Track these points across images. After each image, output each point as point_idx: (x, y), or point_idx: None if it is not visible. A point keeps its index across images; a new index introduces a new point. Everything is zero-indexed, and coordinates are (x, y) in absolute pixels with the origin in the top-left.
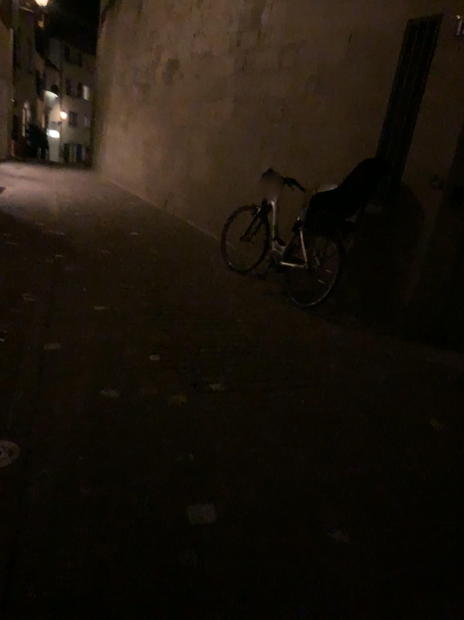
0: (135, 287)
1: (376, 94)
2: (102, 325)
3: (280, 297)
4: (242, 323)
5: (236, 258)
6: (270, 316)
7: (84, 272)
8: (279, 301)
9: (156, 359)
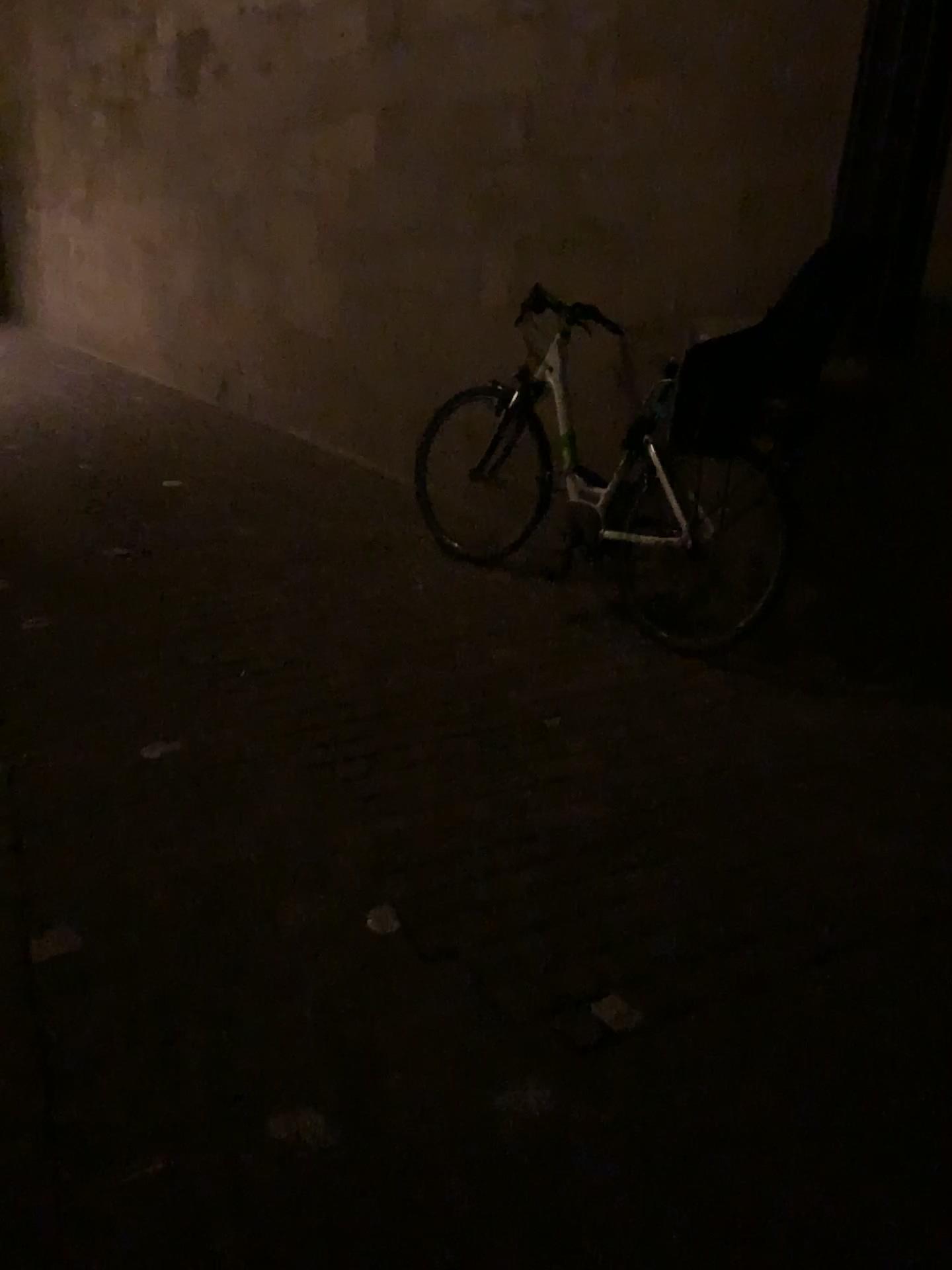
0: (234, 658)
1: (808, 60)
2: (185, 821)
3: (615, 625)
4: (567, 731)
5: (455, 525)
6: (624, 692)
7: (79, 632)
8: (622, 639)
9: (391, 923)
